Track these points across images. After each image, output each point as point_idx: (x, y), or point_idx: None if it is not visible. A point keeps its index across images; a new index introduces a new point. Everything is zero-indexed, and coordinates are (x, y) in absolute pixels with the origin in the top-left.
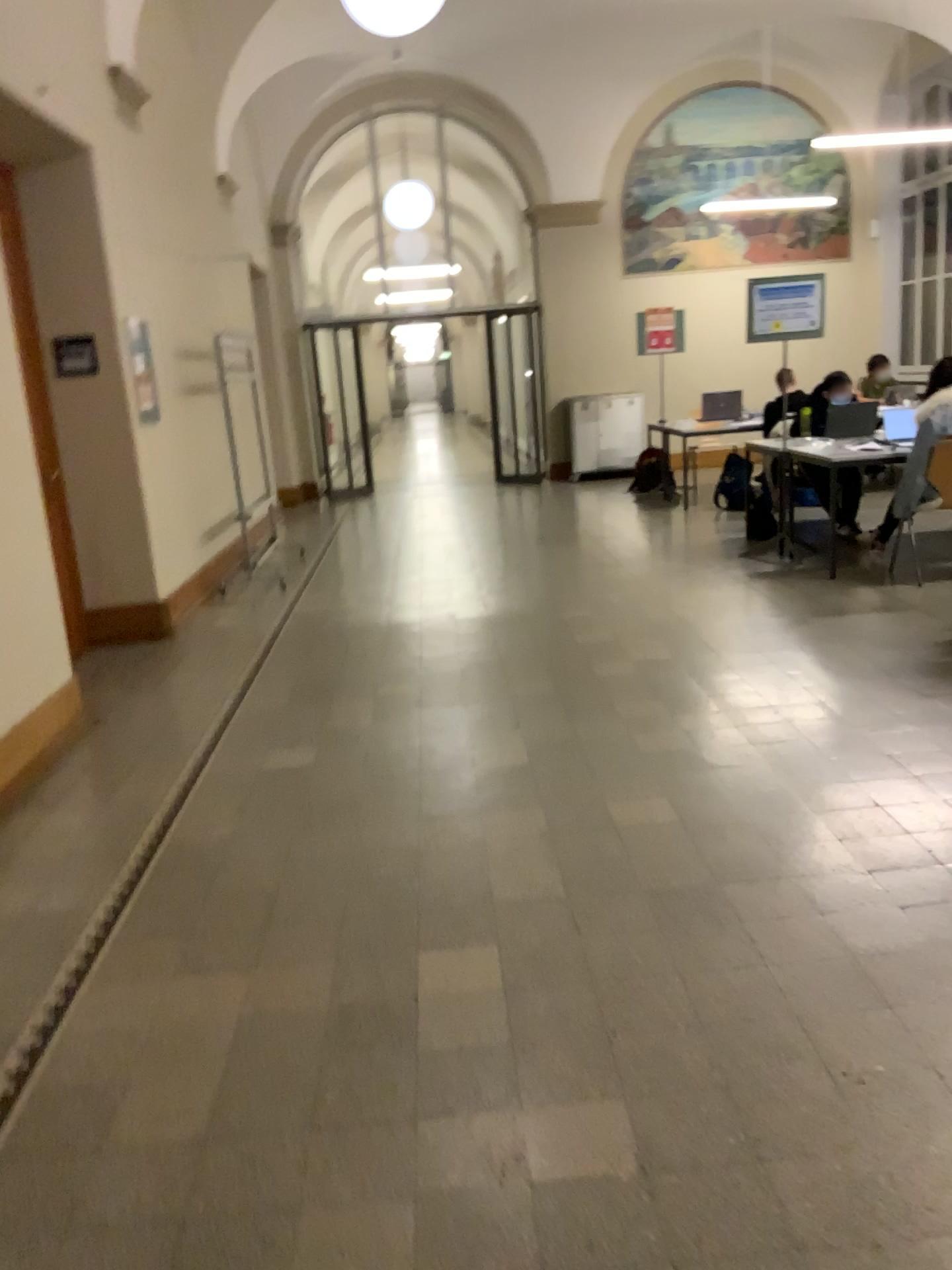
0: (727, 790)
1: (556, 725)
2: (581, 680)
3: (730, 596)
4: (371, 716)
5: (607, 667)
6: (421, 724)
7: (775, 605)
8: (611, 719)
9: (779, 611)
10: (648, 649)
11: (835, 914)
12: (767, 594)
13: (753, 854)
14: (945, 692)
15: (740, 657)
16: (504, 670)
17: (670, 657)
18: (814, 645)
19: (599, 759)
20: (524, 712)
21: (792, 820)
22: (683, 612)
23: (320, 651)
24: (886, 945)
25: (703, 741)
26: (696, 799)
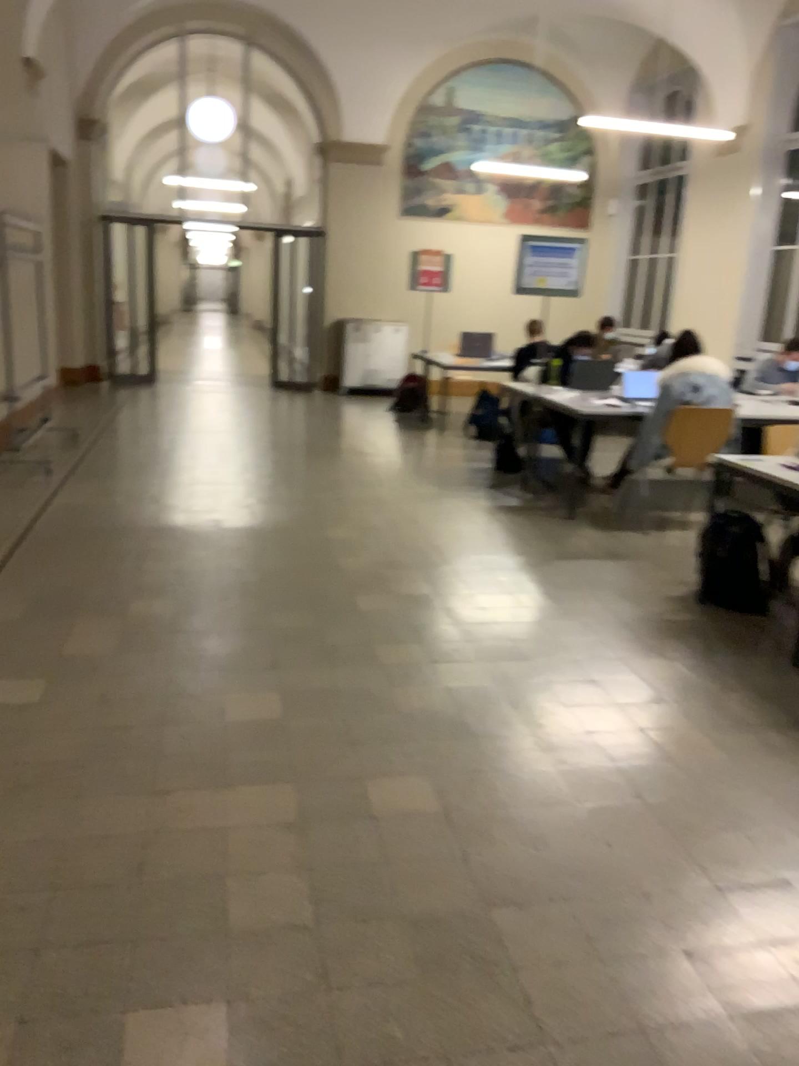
0: (485, 770)
1: (309, 667)
2: (338, 613)
3: (482, 531)
4: (114, 639)
5: (364, 600)
6: (167, 655)
7: (523, 545)
8: (367, 665)
9: (527, 552)
10: (405, 582)
11: (610, 964)
12: (515, 531)
13: (517, 865)
14: (686, 659)
15: (492, 600)
16: (261, 594)
17: (426, 594)
18: (561, 594)
19: (352, 716)
20: (278, 647)
21: (554, 817)
22: (438, 544)
23: (73, 553)
24: (671, 1018)
25: (459, 700)
26: (454, 780)
